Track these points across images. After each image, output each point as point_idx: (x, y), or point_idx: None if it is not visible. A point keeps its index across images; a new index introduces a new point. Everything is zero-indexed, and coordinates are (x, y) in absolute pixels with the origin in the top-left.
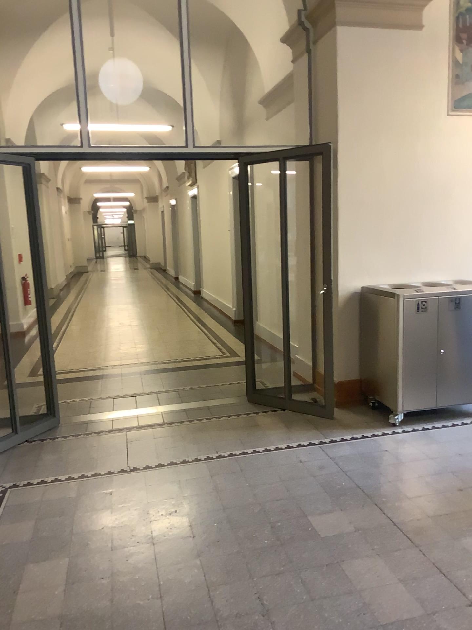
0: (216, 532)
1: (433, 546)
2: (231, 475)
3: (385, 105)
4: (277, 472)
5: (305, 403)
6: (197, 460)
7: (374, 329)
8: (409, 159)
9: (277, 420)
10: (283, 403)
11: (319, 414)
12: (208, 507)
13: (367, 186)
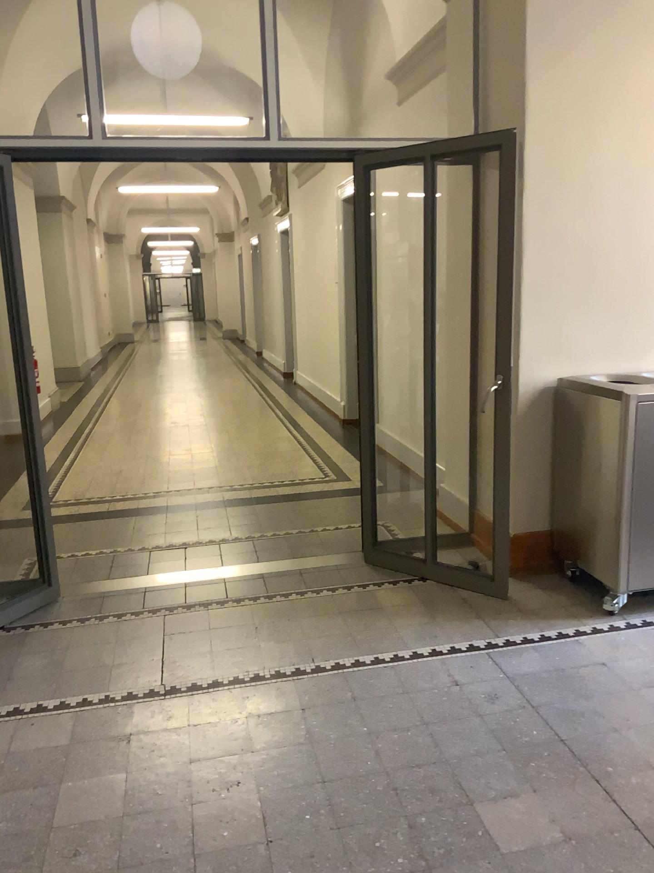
0: (309, 837)
1: None
2: (336, 710)
3: (607, 67)
4: (416, 704)
5: (459, 568)
6: (280, 674)
7: (578, 450)
8: (644, 163)
9: (413, 599)
10: (422, 568)
11: (483, 589)
12: (295, 779)
13: (572, 207)
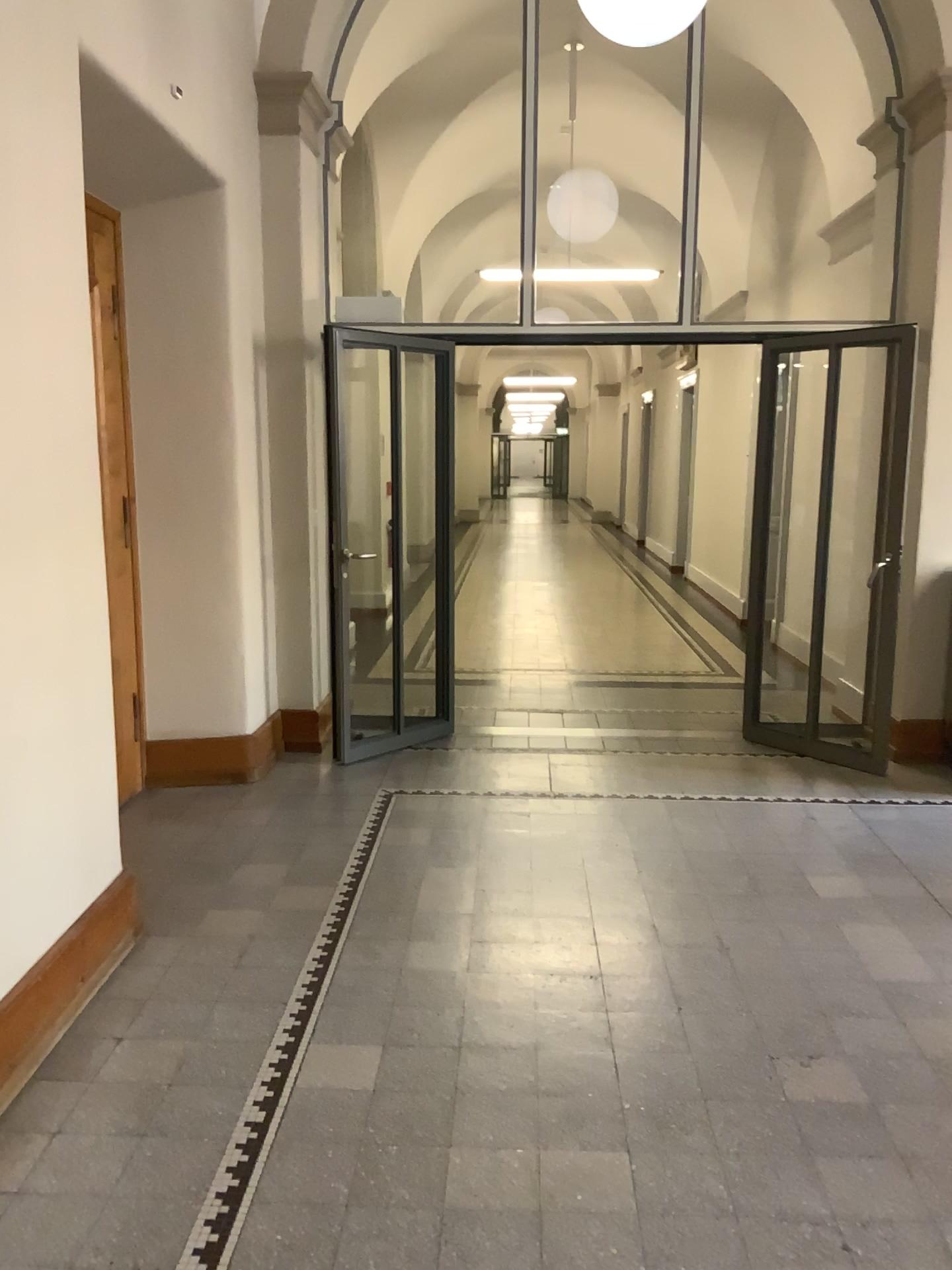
0: (672, 871)
1: None
2: (701, 819)
3: None
4: (772, 824)
5: (840, 749)
6: (654, 797)
7: None
8: None
9: (787, 766)
10: (802, 744)
11: (860, 766)
12: (663, 847)
13: None
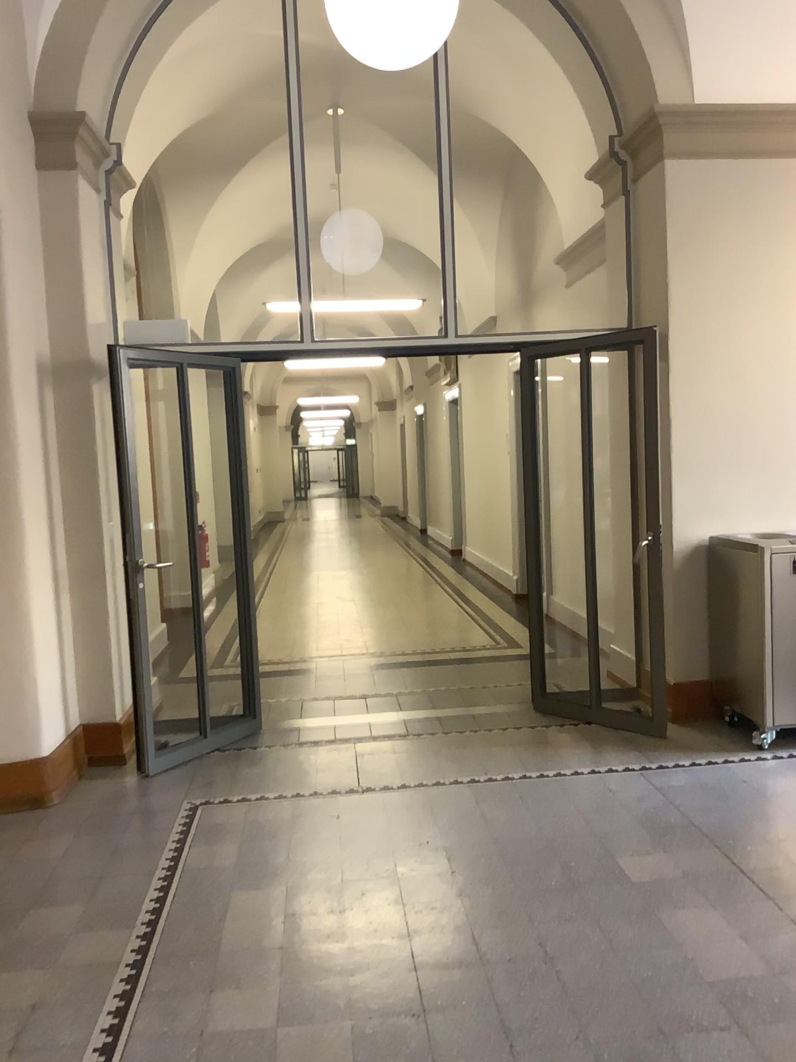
0: (484, 868)
1: (795, 900)
2: (506, 803)
3: (741, 269)
4: (574, 802)
5: (622, 715)
6: (458, 782)
7: (728, 602)
8: (780, 347)
9: (577, 737)
10: (588, 713)
11: (643, 730)
12: (472, 840)
13: (715, 387)
